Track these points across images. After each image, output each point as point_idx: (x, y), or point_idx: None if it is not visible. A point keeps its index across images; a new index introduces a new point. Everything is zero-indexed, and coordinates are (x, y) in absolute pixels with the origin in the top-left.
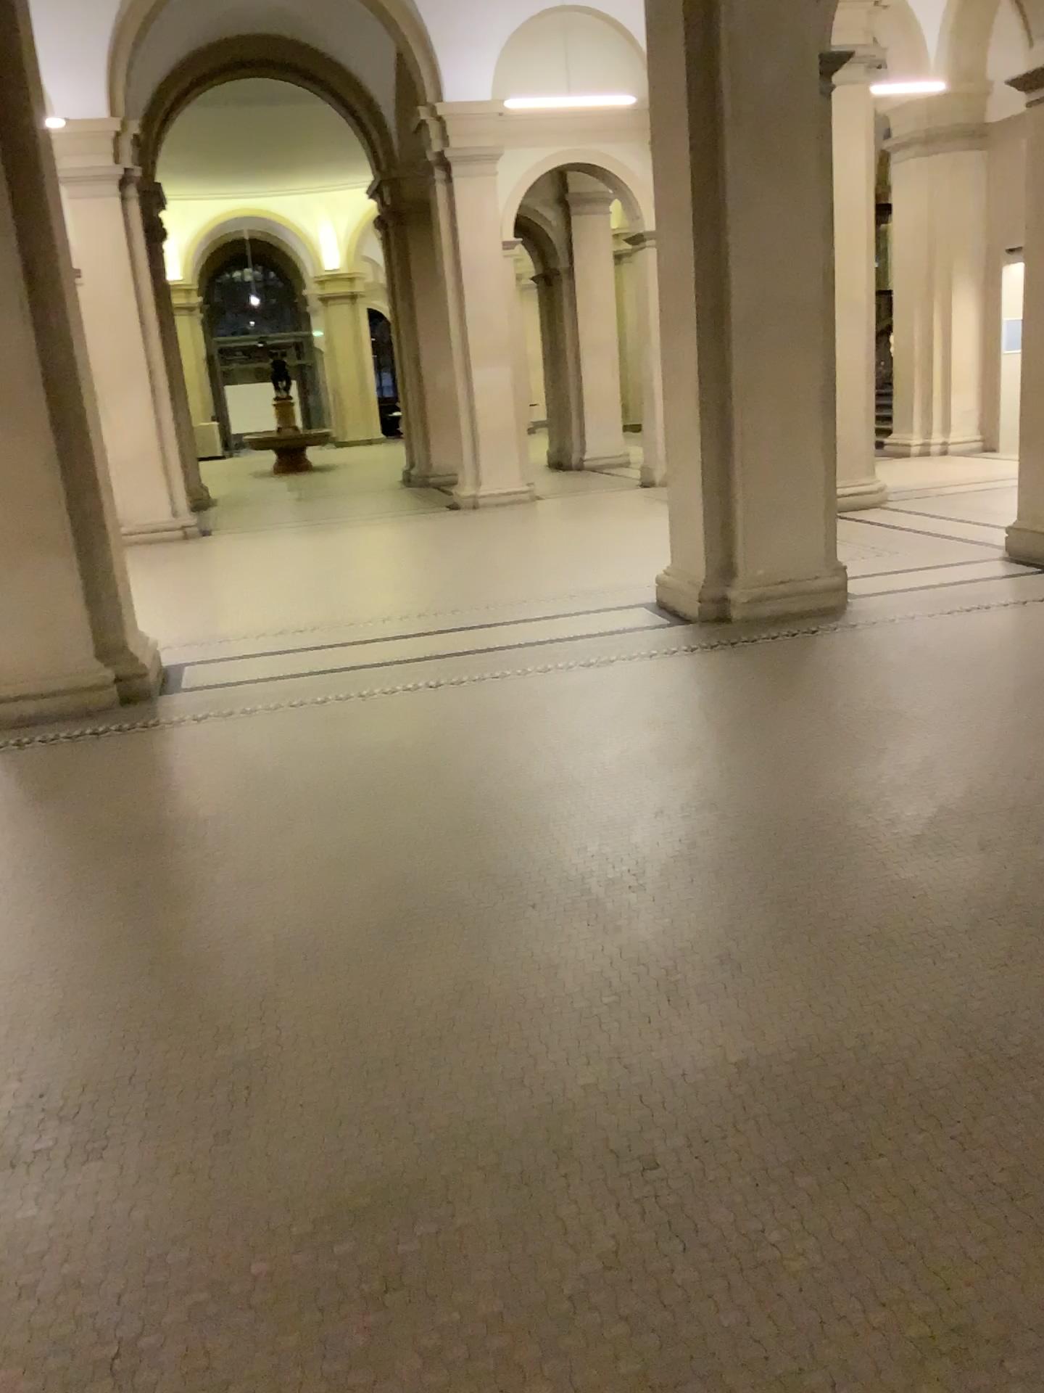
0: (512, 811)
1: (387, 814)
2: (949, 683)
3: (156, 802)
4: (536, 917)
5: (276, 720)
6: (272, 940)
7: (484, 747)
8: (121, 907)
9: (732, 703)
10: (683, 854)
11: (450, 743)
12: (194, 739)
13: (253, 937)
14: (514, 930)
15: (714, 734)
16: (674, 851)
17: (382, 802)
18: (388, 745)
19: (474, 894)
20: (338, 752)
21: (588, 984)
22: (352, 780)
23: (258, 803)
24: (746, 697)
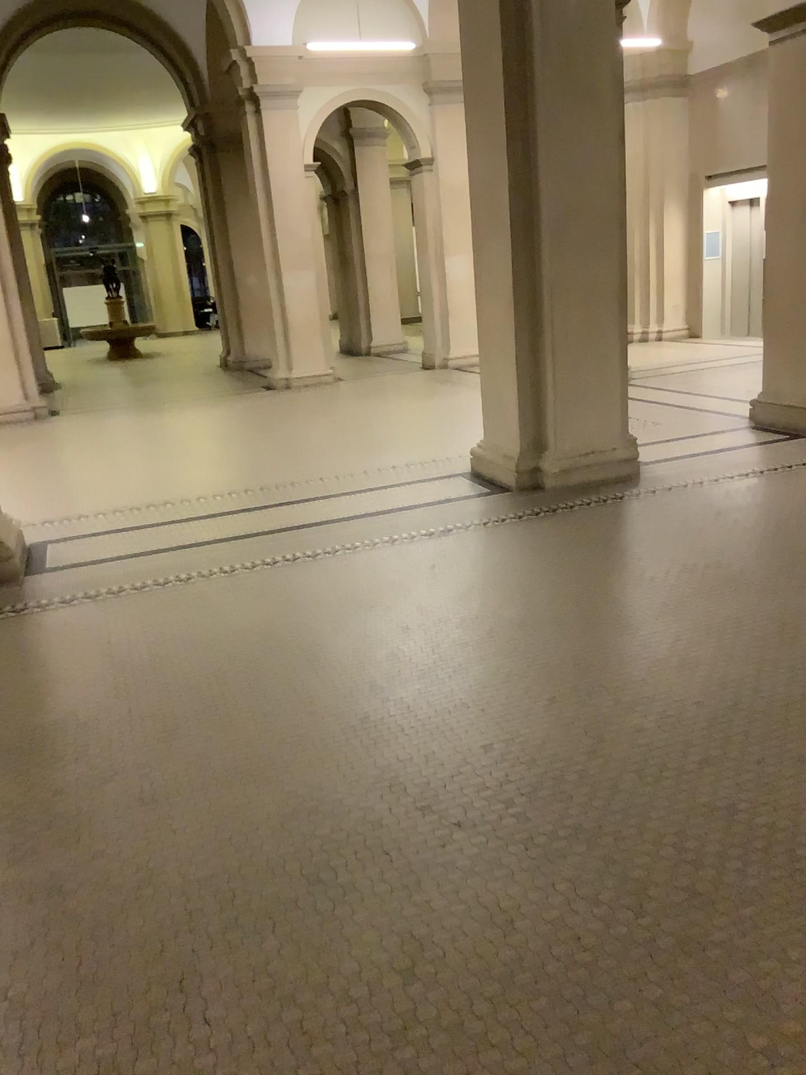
0: (402, 700)
1: (275, 707)
2: (768, 548)
3: (34, 702)
4: (466, 839)
5: (147, 601)
6: (182, 885)
7: (354, 626)
8: (5, 844)
9: (578, 573)
10: (594, 751)
11: (320, 621)
12: (66, 625)
13: (161, 883)
14: (449, 861)
15: (574, 607)
16: (584, 746)
17: (267, 693)
18: (261, 626)
19: (391, 810)
20: (212, 636)
21: (554, 938)
22: (232, 668)
23: (140, 699)
24: (589, 566)
